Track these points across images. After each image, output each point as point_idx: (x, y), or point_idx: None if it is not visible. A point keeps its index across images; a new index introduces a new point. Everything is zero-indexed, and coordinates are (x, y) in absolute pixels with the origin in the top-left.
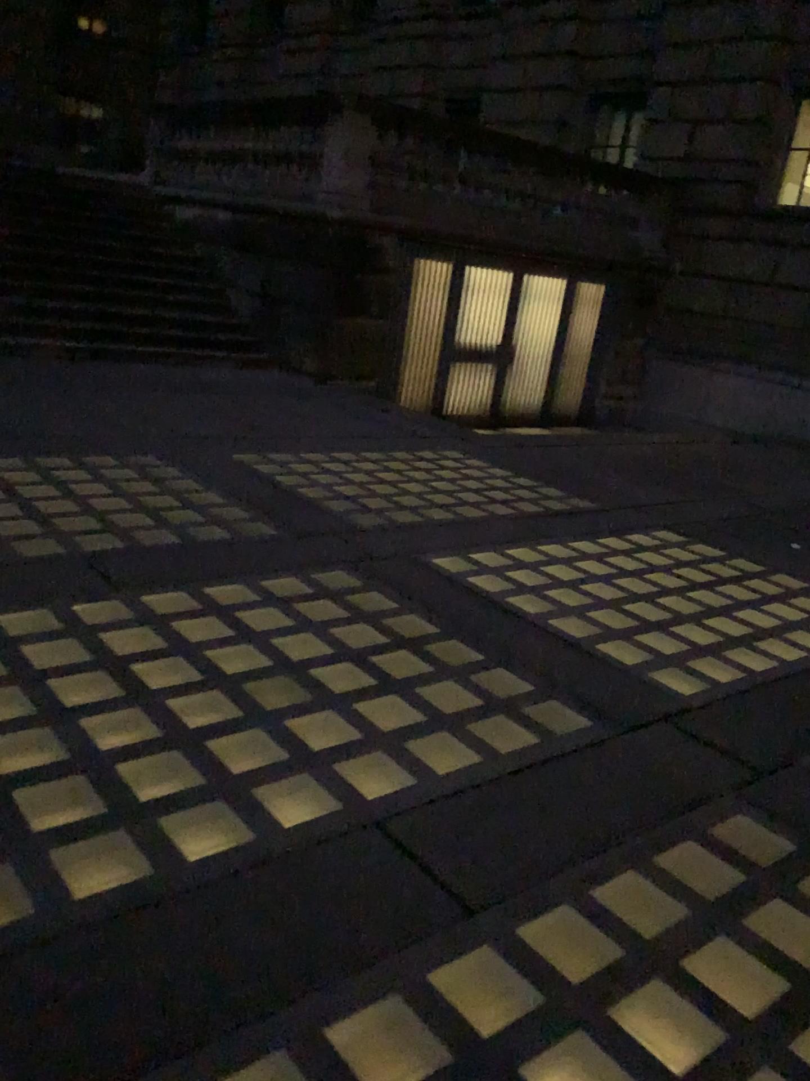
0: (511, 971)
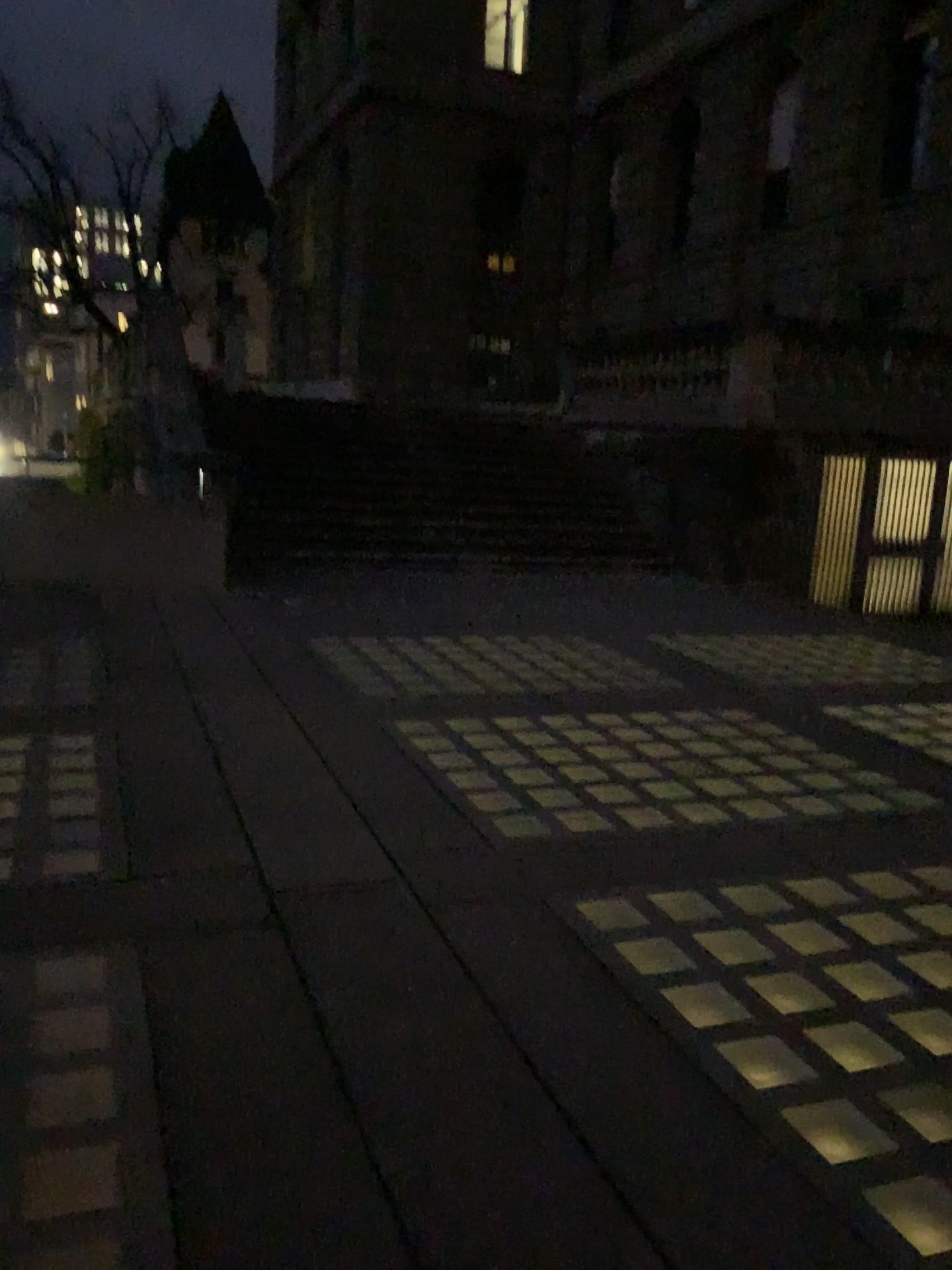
0: (844, 892)
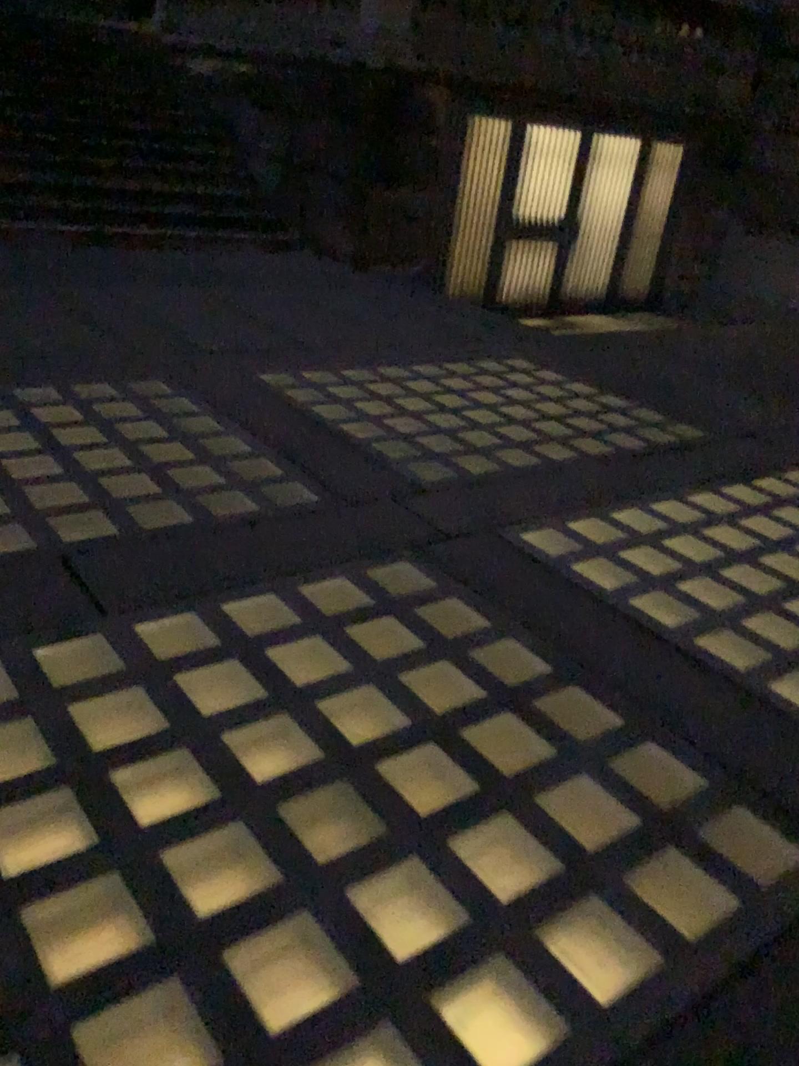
0: None
